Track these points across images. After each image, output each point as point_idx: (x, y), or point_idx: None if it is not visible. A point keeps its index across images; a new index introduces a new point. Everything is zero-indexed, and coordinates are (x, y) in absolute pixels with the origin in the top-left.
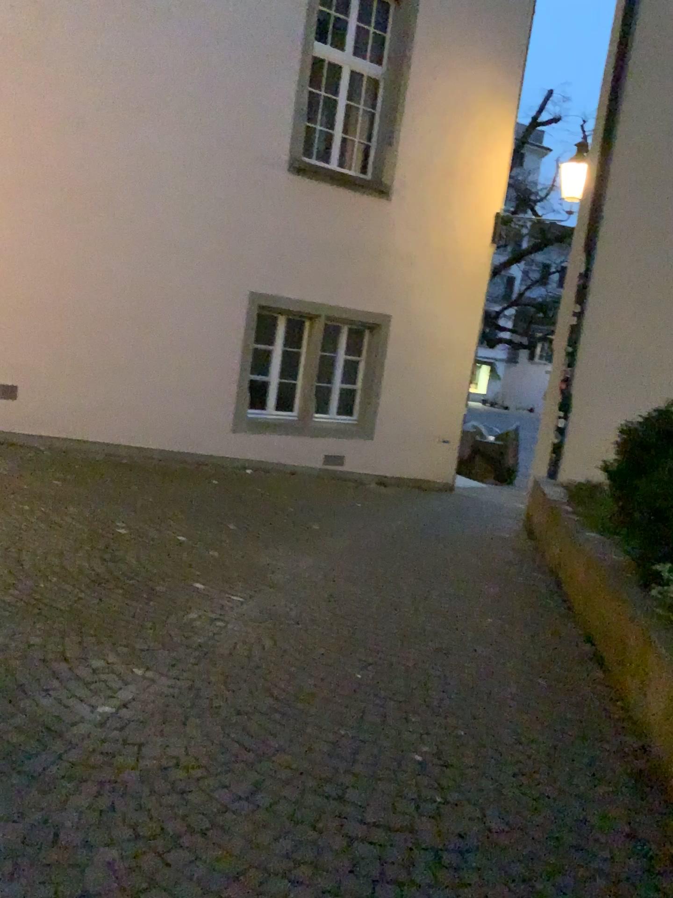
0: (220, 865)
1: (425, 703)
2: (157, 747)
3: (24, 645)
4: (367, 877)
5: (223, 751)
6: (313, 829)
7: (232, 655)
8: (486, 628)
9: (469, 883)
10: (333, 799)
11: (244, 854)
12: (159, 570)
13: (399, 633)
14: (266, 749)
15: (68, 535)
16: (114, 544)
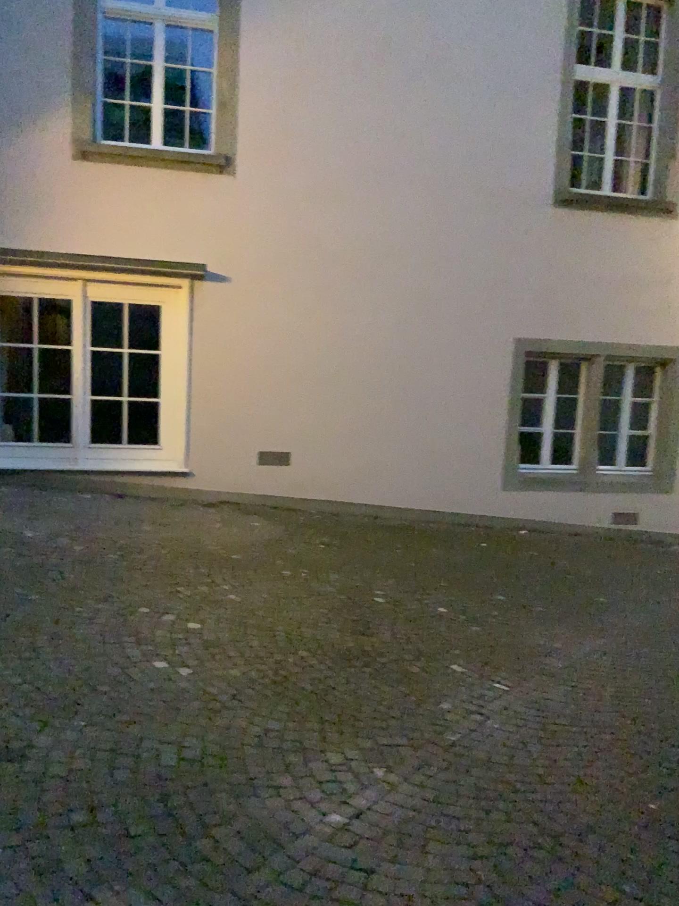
0: None
1: None
2: (387, 881)
3: (260, 731)
4: None
5: (465, 900)
6: None
7: (489, 761)
8: None
9: None
10: None
11: None
12: (414, 647)
13: None
14: (522, 904)
15: (323, 605)
16: (369, 615)
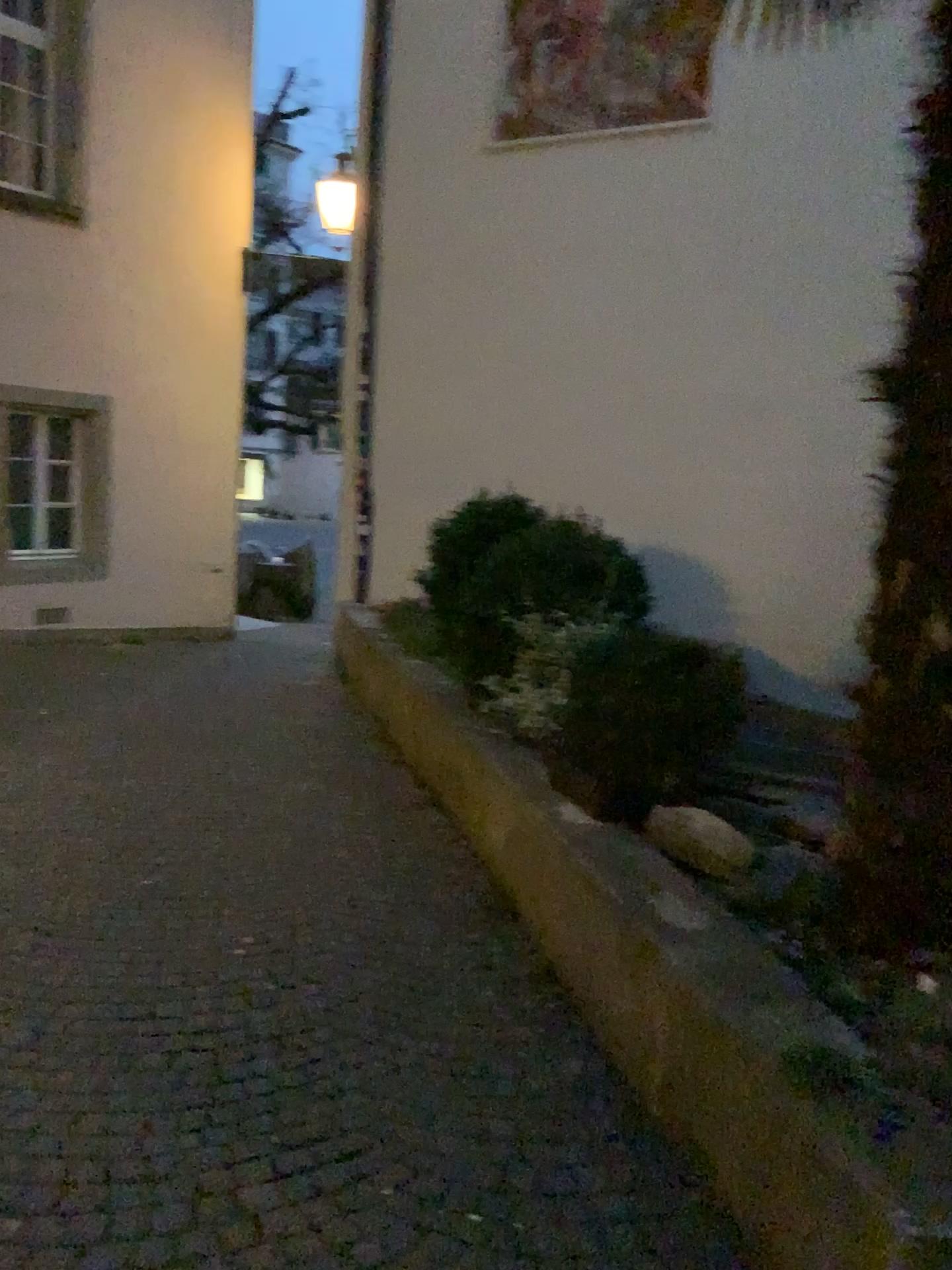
0: (9, 1123)
1: (237, 892)
2: None
3: None
4: (200, 1083)
5: None
6: (123, 1055)
7: None
8: (299, 795)
9: (318, 1056)
10: (140, 1018)
11: (39, 1103)
12: None
13: (189, 821)
14: (39, 987)
15: None
16: None
